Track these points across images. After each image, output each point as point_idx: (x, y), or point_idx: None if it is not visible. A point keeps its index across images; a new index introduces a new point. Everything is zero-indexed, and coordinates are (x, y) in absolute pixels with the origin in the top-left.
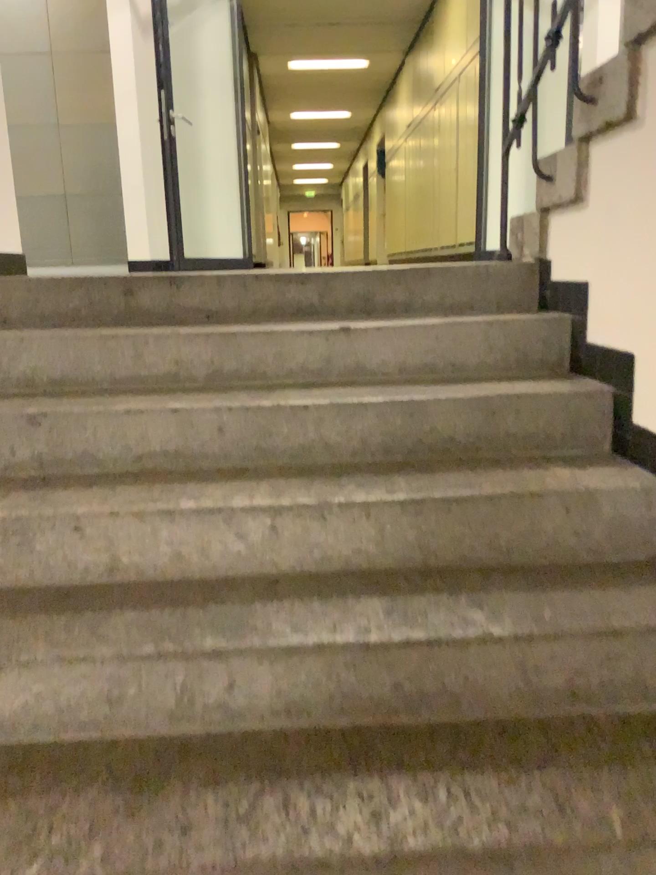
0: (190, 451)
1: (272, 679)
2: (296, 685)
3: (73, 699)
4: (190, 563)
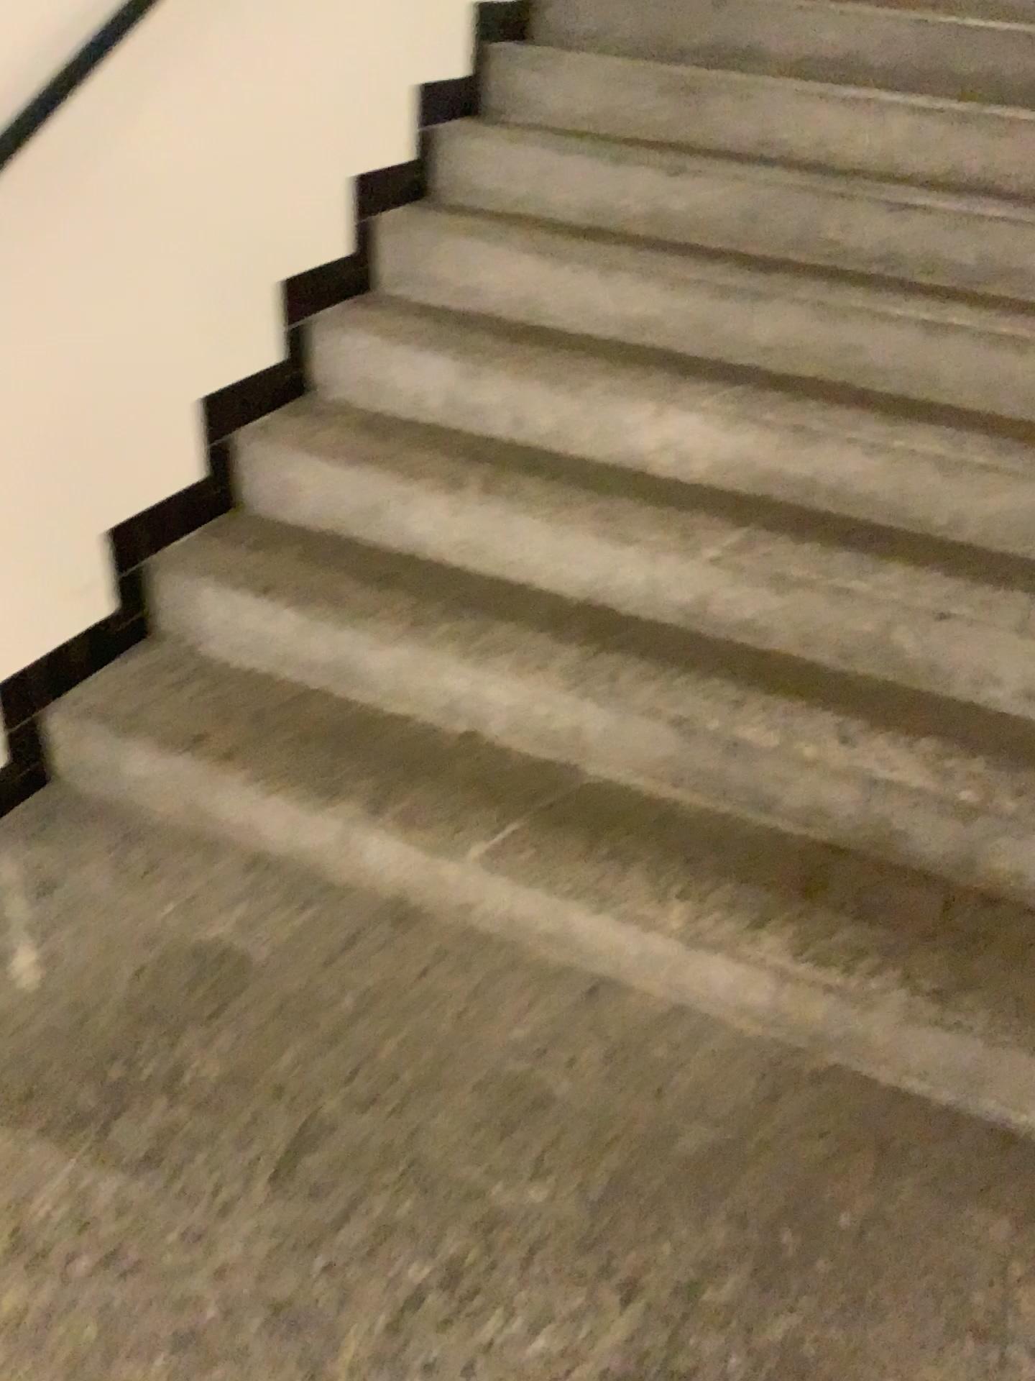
0: (852, 61)
1: (878, 234)
2: (896, 243)
3: (719, 217)
4: (830, 150)
